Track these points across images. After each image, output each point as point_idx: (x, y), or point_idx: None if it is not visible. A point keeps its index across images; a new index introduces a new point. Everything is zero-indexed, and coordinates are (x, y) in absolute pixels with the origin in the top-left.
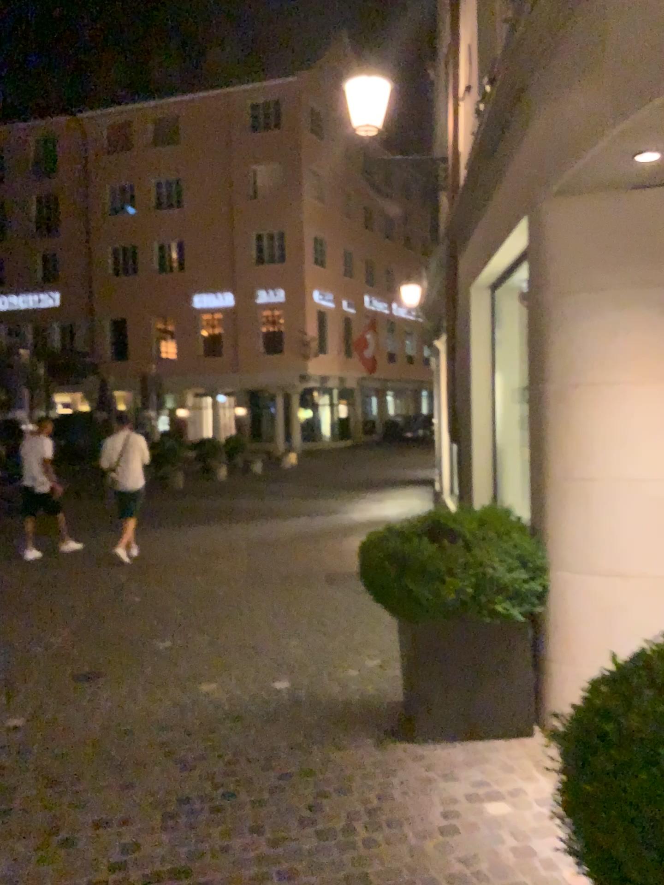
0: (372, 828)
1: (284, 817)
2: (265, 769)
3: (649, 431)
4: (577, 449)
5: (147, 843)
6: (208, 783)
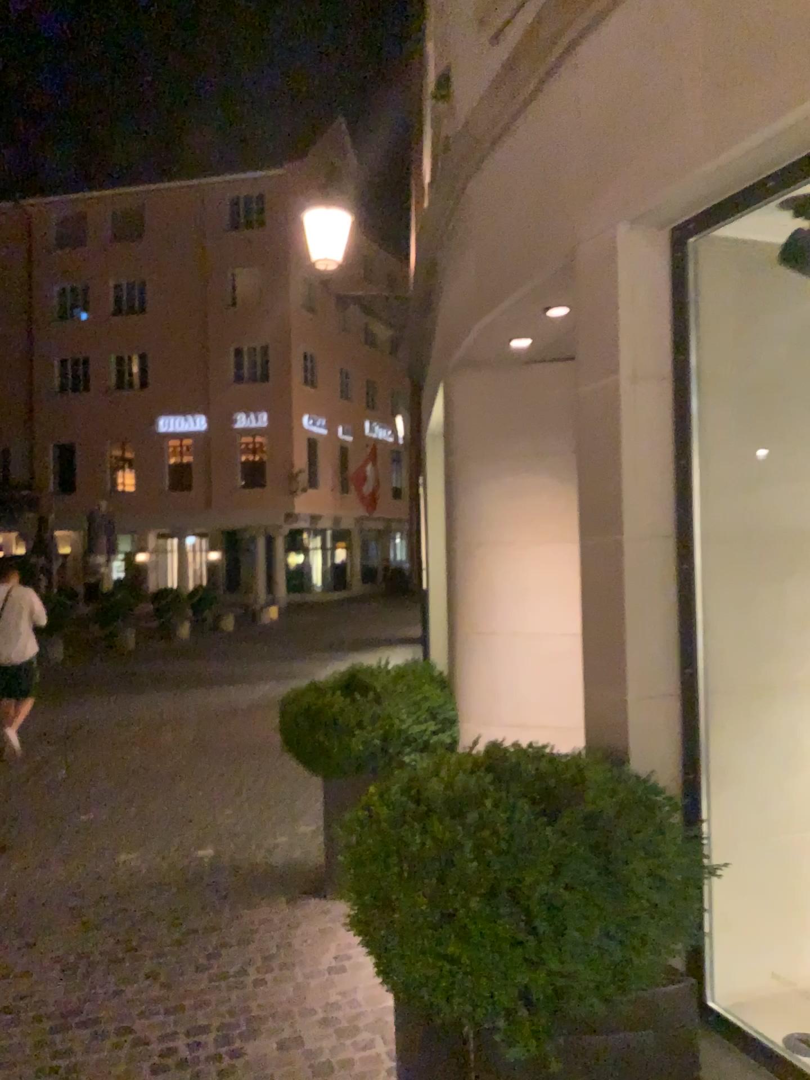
0: (262, 967)
1: (180, 962)
2: (169, 923)
3: (547, 586)
4: (483, 603)
5: (40, 988)
6: (110, 937)
